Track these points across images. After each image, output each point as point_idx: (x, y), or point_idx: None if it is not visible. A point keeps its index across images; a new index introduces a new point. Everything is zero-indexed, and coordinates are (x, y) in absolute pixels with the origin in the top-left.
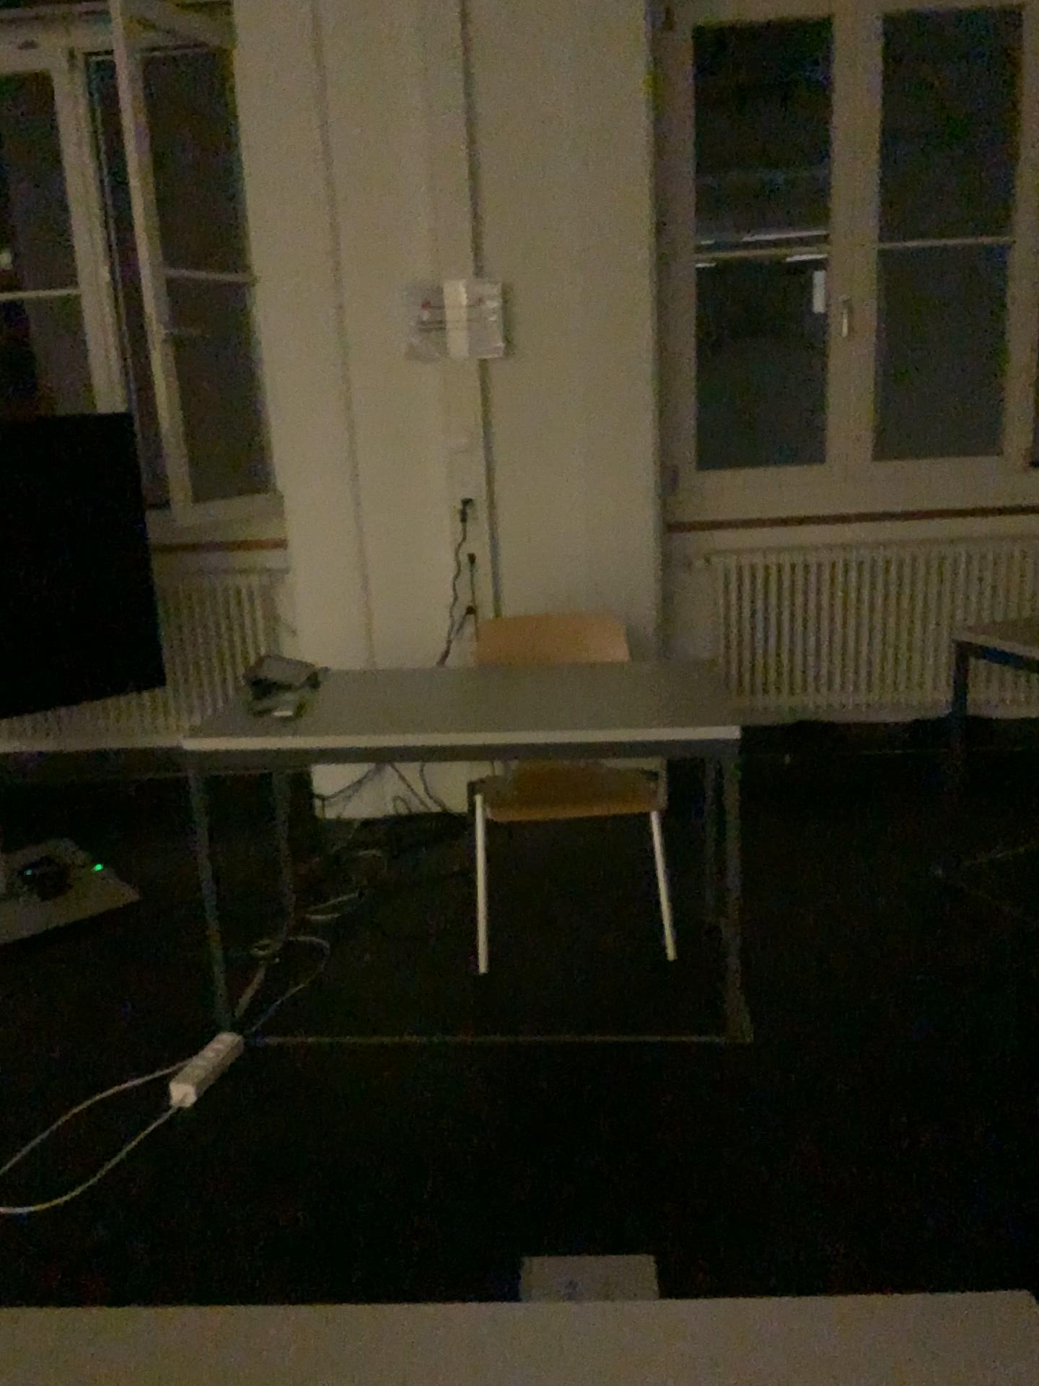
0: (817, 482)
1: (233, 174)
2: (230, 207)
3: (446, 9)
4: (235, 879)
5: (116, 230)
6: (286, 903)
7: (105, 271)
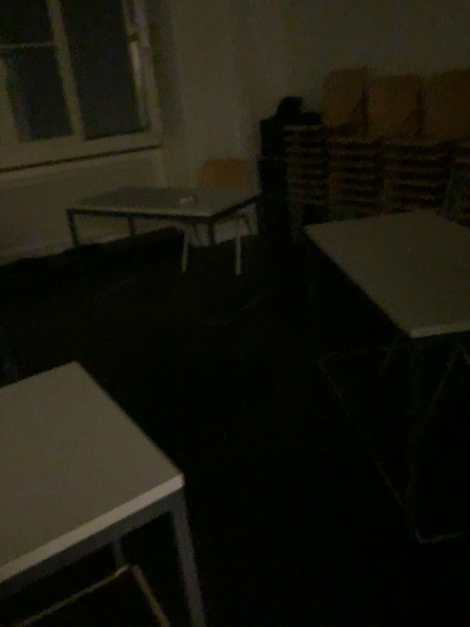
0: None
1: None
2: None
3: None
4: None
5: None
6: None
7: None
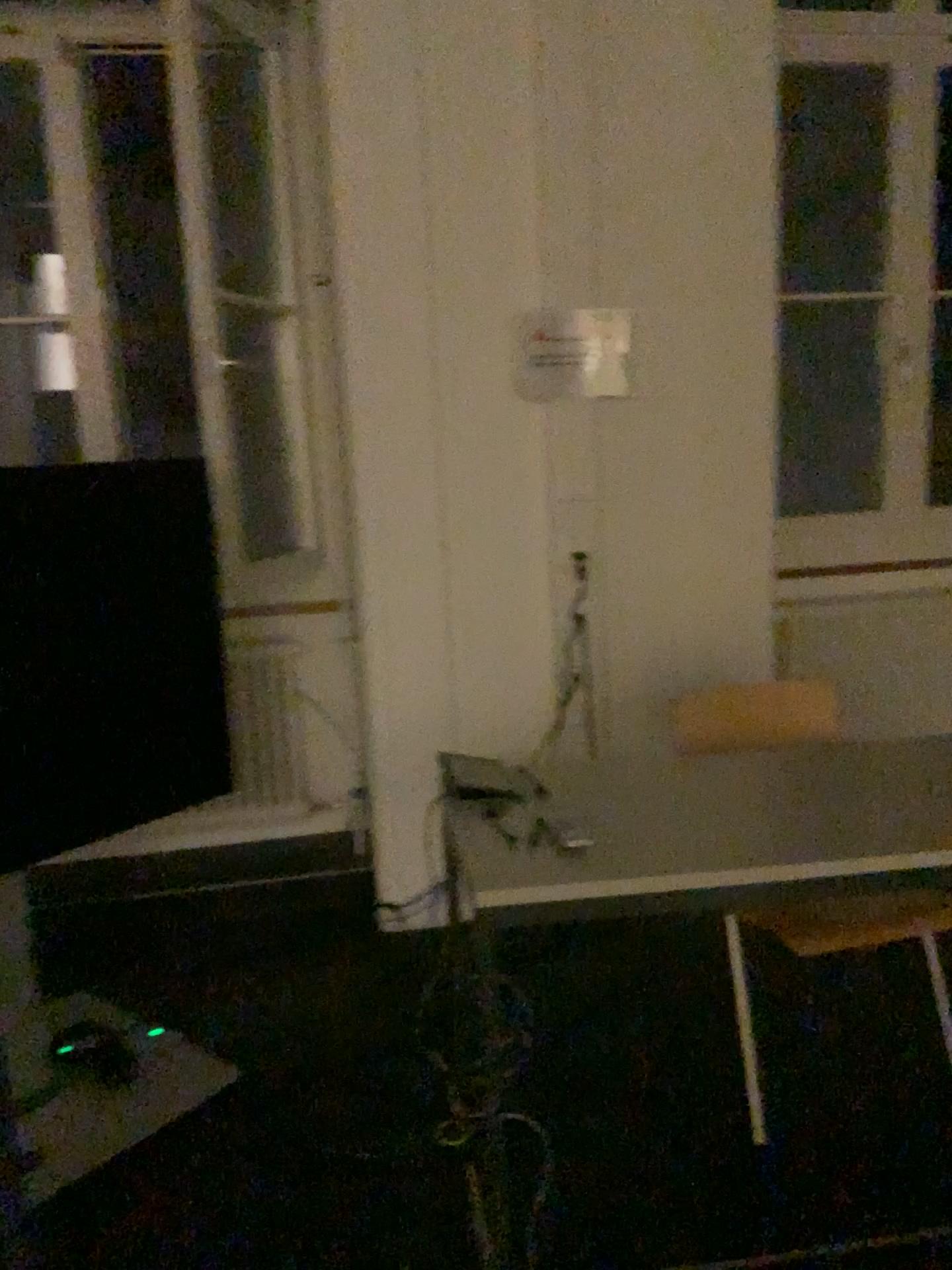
0: (875, 529)
1: (260, 188)
2: (255, 227)
3: (562, 8)
4: (342, 1039)
5: (106, 249)
6: (434, 1068)
7: (92, 296)
